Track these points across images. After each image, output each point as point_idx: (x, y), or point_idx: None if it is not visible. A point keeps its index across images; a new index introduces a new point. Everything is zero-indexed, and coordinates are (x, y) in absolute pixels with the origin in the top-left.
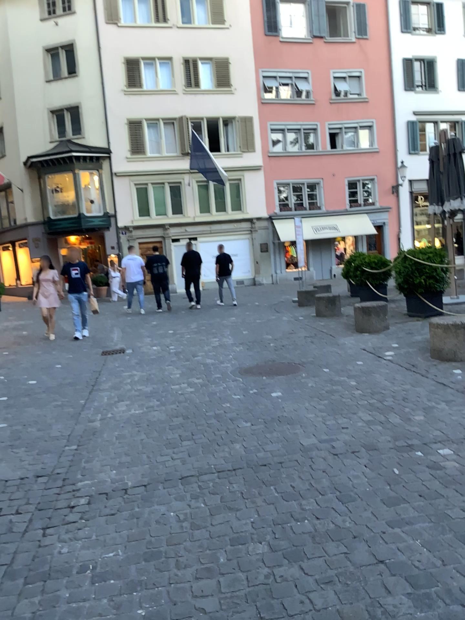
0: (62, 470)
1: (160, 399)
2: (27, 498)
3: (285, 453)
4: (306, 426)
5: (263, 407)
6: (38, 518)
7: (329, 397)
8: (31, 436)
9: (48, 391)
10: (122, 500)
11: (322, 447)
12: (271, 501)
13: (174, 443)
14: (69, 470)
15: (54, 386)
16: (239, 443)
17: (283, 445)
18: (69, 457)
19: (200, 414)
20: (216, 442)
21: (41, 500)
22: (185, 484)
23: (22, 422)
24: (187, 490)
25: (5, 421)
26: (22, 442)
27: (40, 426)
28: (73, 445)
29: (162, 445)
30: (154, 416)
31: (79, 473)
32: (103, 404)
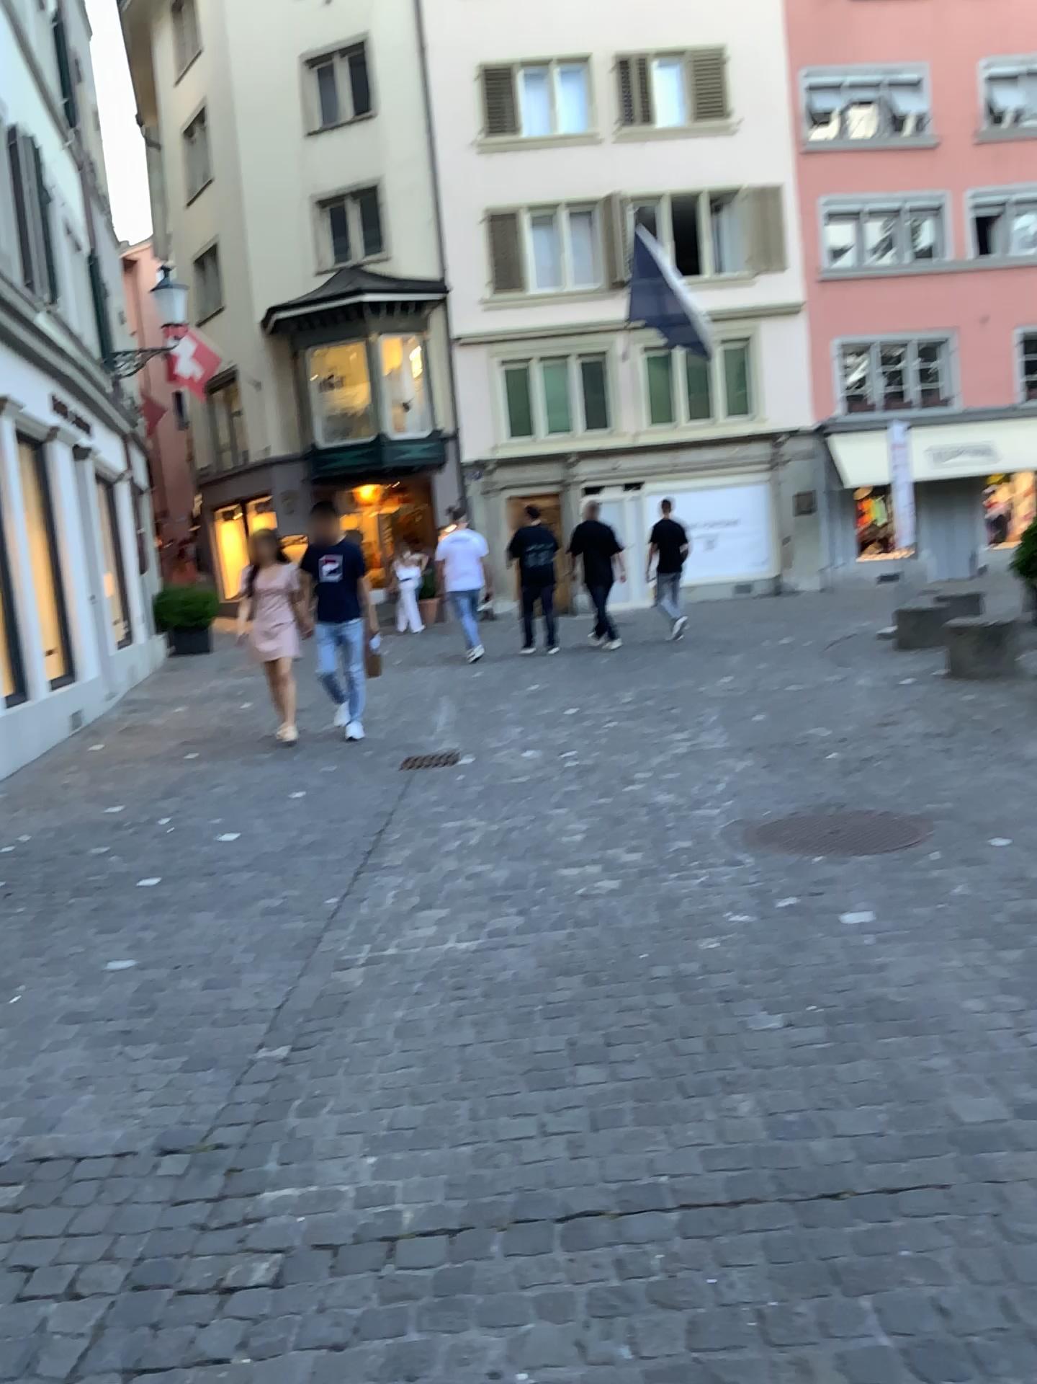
0: (227, 1141)
1: (529, 911)
2: (111, 1238)
3: (902, 1154)
4: (962, 1048)
5: (819, 964)
6: (115, 1334)
7: (1024, 942)
8: (179, 1010)
9: (253, 868)
10: (373, 1292)
11: (1028, 1142)
12: (867, 1377)
13: (553, 1070)
14: (245, 1144)
15: (270, 857)
16: (747, 1095)
17: (891, 1117)
18: (257, 1092)
19: (634, 973)
20: (676, 1080)
21: (144, 1253)
22: (574, 1246)
23: (167, 960)
24: (577, 1278)
25: (130, 953)
26: (151, 1026)
27: (209, 980)
28: (278, 1050)
29: (517, 1075)
30: (505, 967)
31: (271, 1158)
32: (379, 920)
